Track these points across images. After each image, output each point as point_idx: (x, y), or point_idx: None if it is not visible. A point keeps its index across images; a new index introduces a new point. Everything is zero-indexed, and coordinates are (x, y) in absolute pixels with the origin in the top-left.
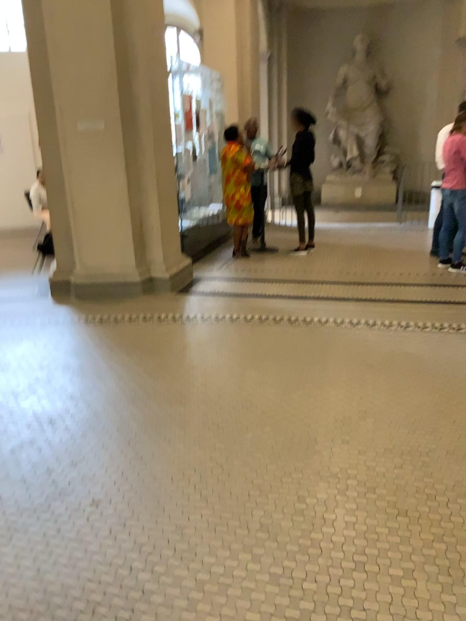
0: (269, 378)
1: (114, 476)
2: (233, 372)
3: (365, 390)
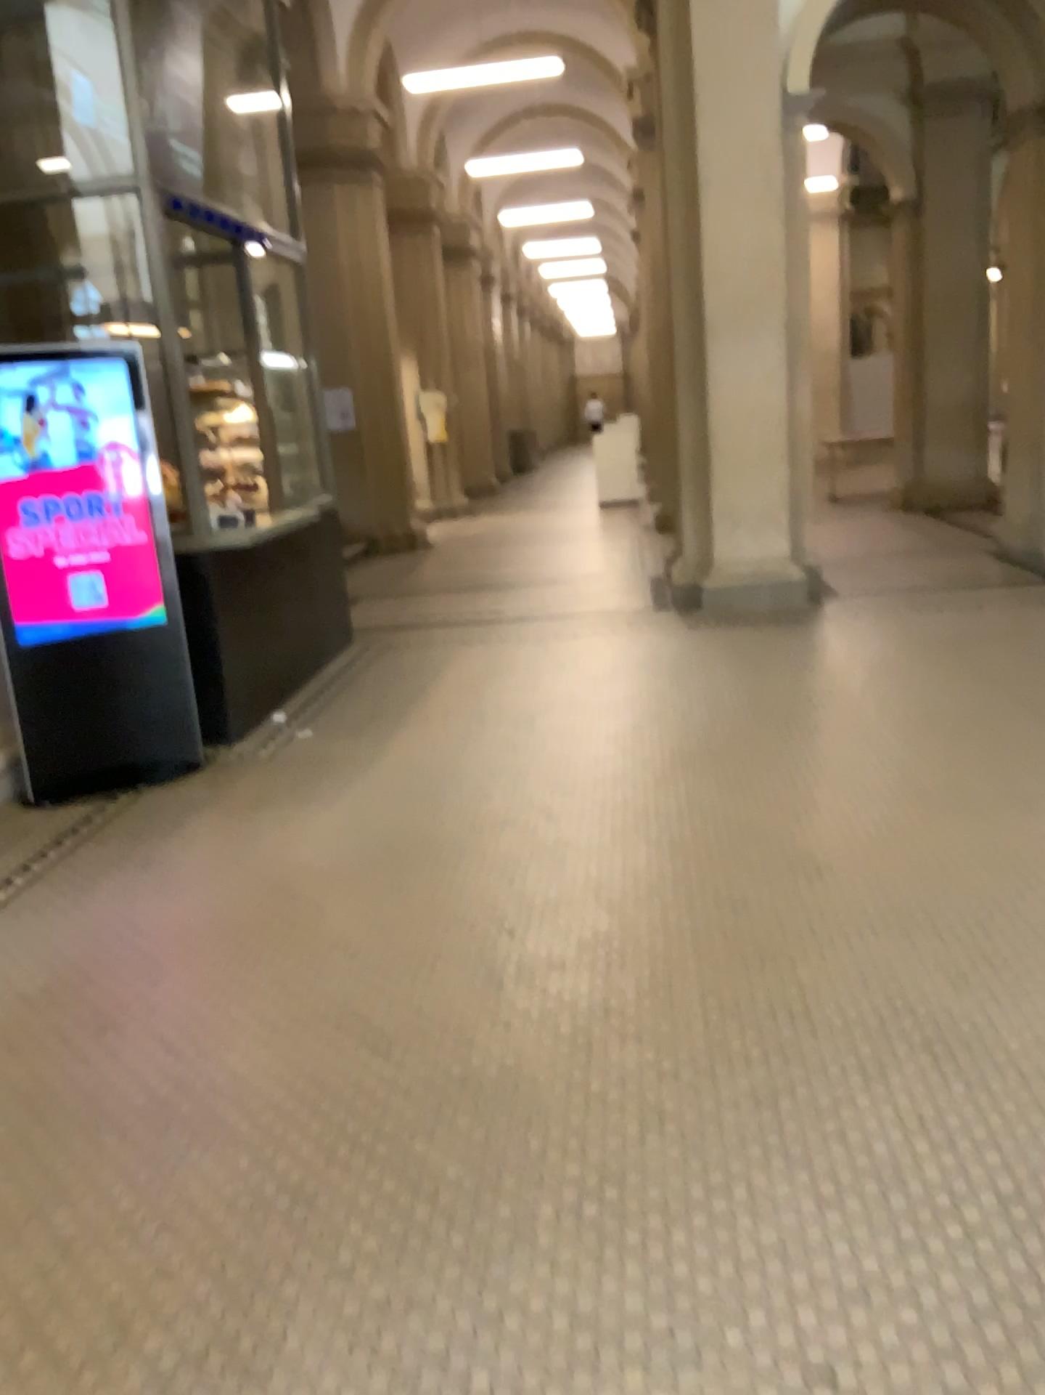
0: (113, 1184)
1: (700, 1386)
2: (37, 1268)
3: (237, 1030)
